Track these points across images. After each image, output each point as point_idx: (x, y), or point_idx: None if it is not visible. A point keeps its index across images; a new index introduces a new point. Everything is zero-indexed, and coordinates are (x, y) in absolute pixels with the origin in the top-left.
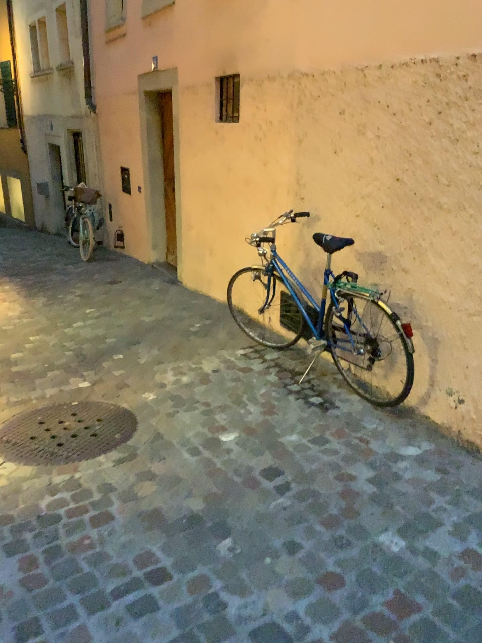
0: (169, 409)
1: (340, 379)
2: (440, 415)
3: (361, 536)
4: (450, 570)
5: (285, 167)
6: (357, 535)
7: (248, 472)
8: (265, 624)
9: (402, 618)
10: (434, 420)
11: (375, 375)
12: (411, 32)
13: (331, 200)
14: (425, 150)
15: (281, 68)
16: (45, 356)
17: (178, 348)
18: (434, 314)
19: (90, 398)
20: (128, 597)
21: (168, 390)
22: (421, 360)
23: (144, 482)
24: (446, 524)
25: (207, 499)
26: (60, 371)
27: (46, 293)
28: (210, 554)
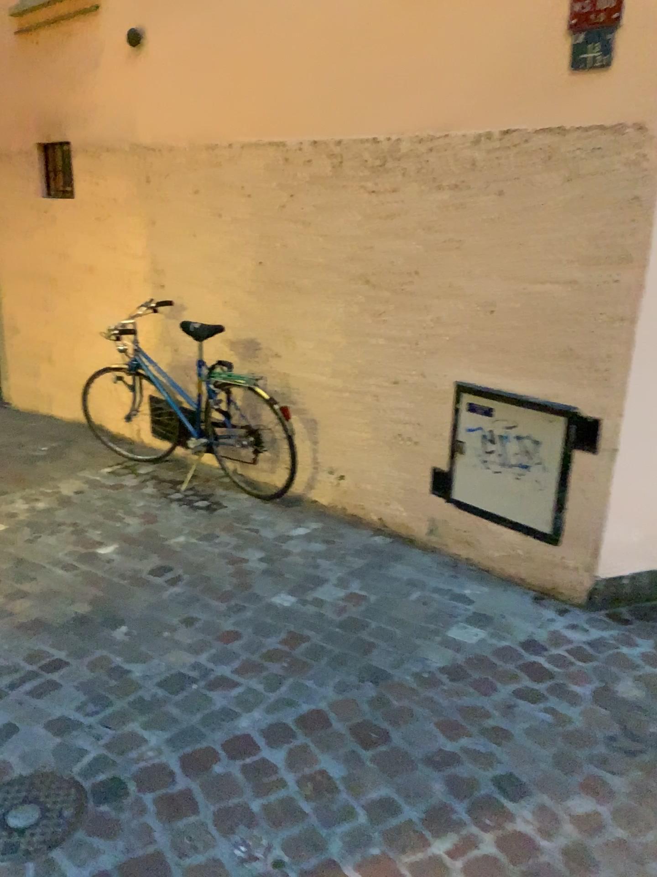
0: (29, 535)
1: (225, 482)
2: (326, 496)
3: (255, 601)
4: (335, 609)
5: (138, 252)
6: (251, 601)
7: (135, 573)
8: (171, 674)
9: (294, 647)
10: (321, 502)
11: (261, 469)
12: (256, 114)
13: (194, 286)
14: (282, 232)
15: (122, 139)
16: None
17: (25, 476)
18: (309, 395)
19: None
20: (28, 683)
21: (23, 518)
22: (303, 444)
23: (18, 599)
24: (332, 579)
25: (94, 601)
26: None
27: None
28: (107, 640)
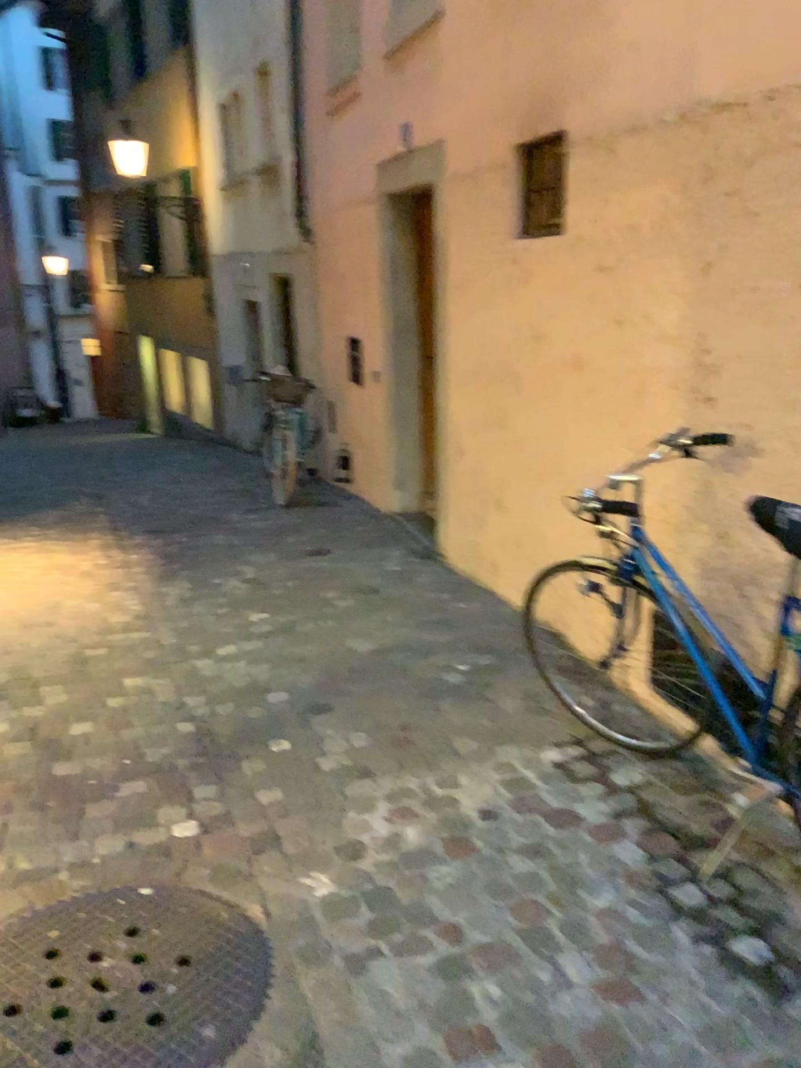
0: (358, 943)
1: None
2: None
3: None
4: None
5: (668, 329)
6: None
7: None
8: None
9: None
10: None
11: None
12: None
13: (793, 409)
14: None
15: (664, 101)
16: (133, 735)
17: (413, 734)
18: None
19: (185, 878)
20: None
21: (369, 869)
22: None
23: None
24: None
25: None
26: (145, 786)
27: (186, 577)
28: None
